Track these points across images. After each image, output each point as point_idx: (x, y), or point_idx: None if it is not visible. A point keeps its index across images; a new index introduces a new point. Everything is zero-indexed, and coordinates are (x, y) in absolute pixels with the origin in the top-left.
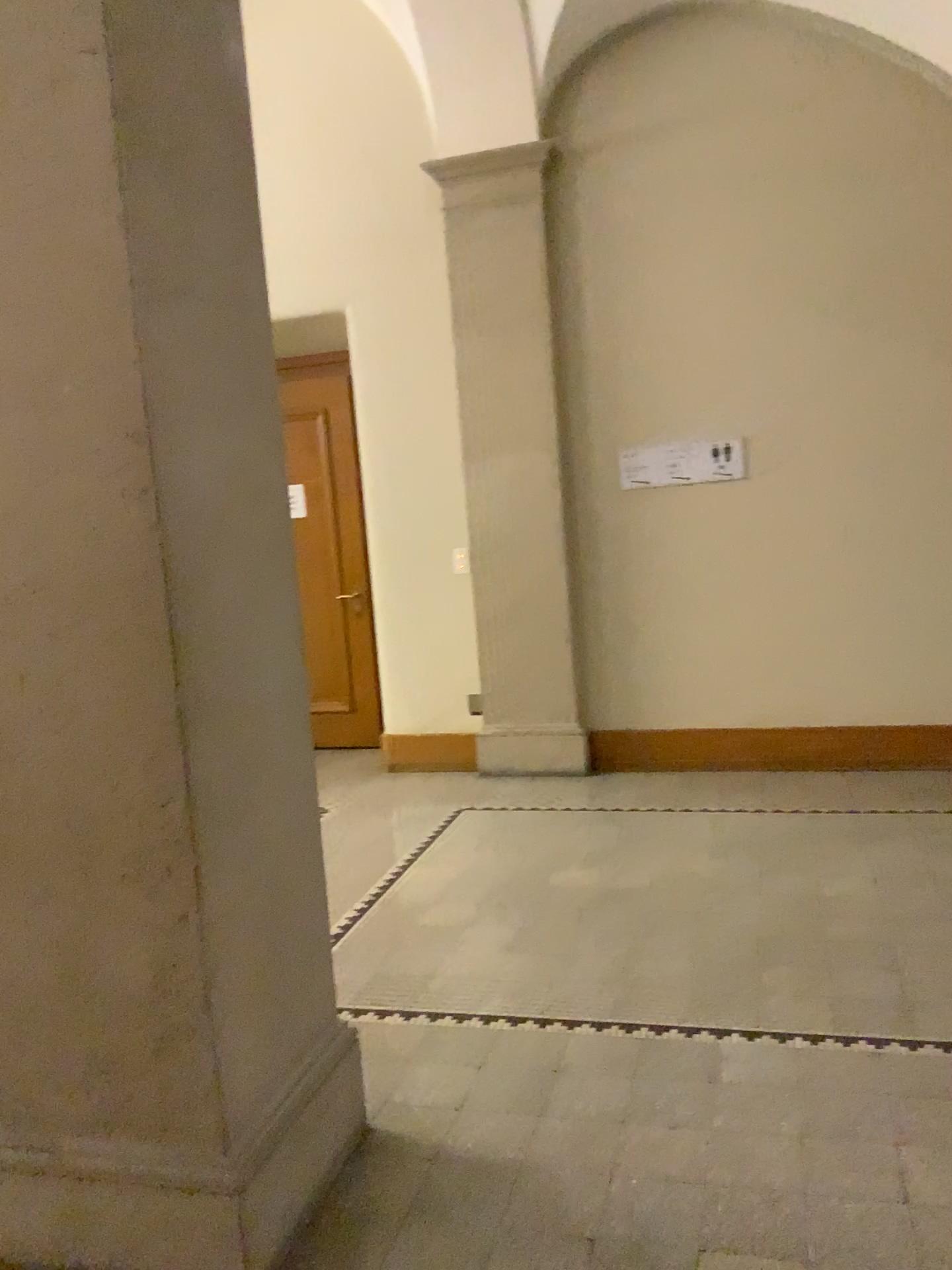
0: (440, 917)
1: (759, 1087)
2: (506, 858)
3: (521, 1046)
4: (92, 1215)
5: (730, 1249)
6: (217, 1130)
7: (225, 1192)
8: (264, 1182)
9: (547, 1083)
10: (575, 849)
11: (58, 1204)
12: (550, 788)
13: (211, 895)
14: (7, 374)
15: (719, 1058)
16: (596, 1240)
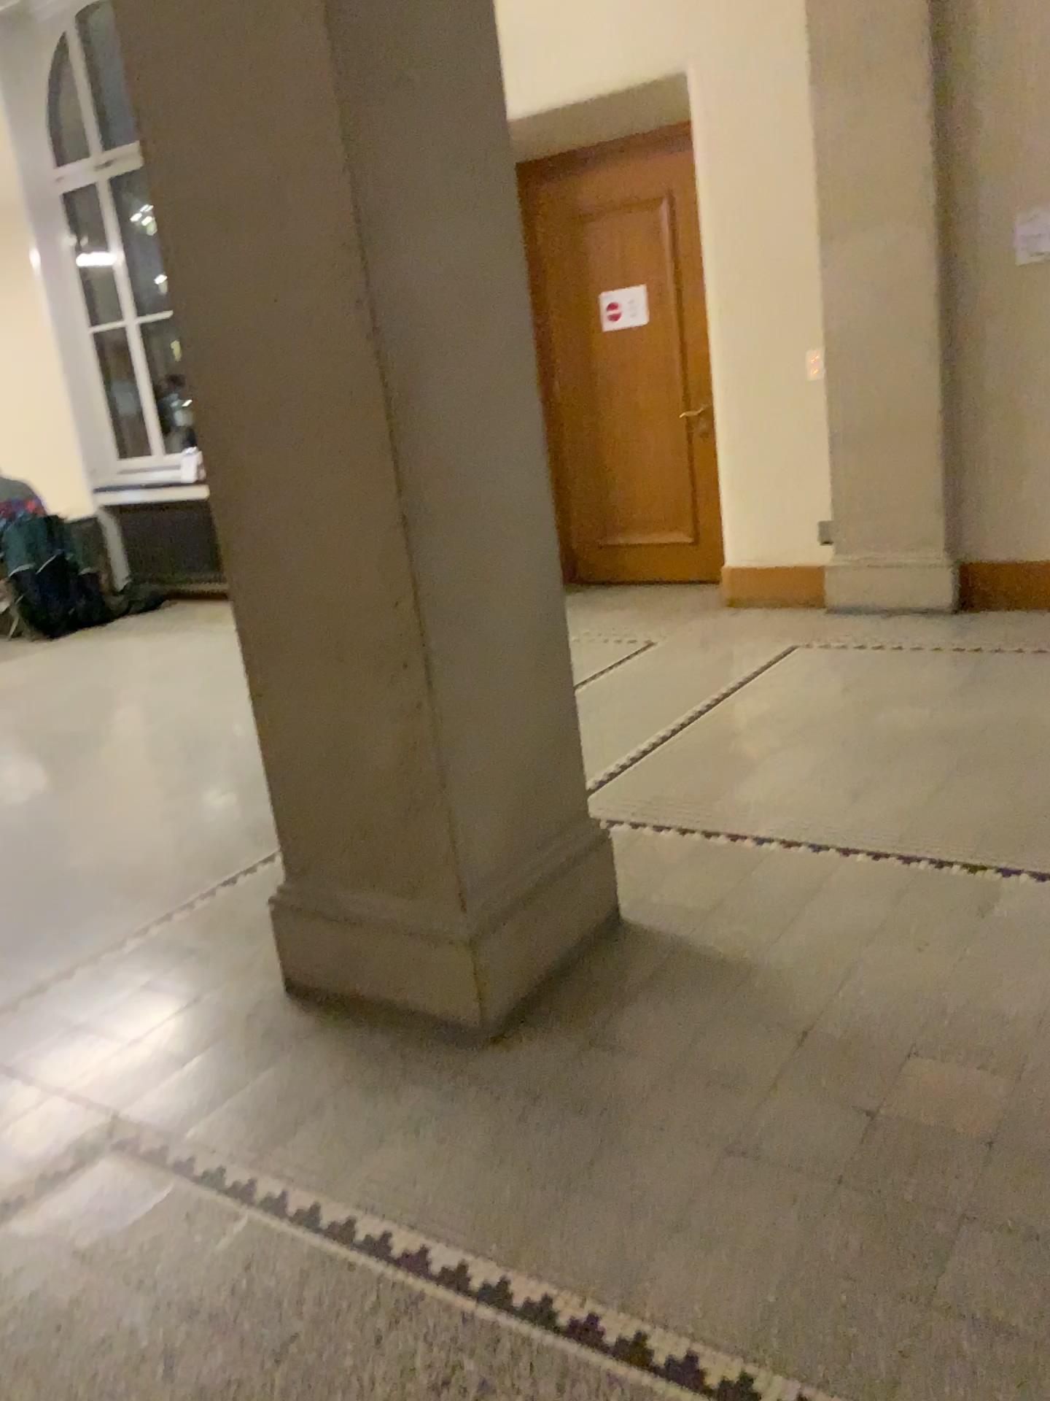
0: (738, 746)
1: (1025, 924)
2: (823, 693)
3: (785, 866)
4: (362, 955)
5: (939, 1056)
6: (457, 894)
7: (464, 946)
8: (499, 943)
9: (800, 899)
10: (903, 687)
11: (337, 944)
12: (895, 624)
13: (444, 688)
14: (243, 192)
15: (991, 894)
16: (807, 1032)
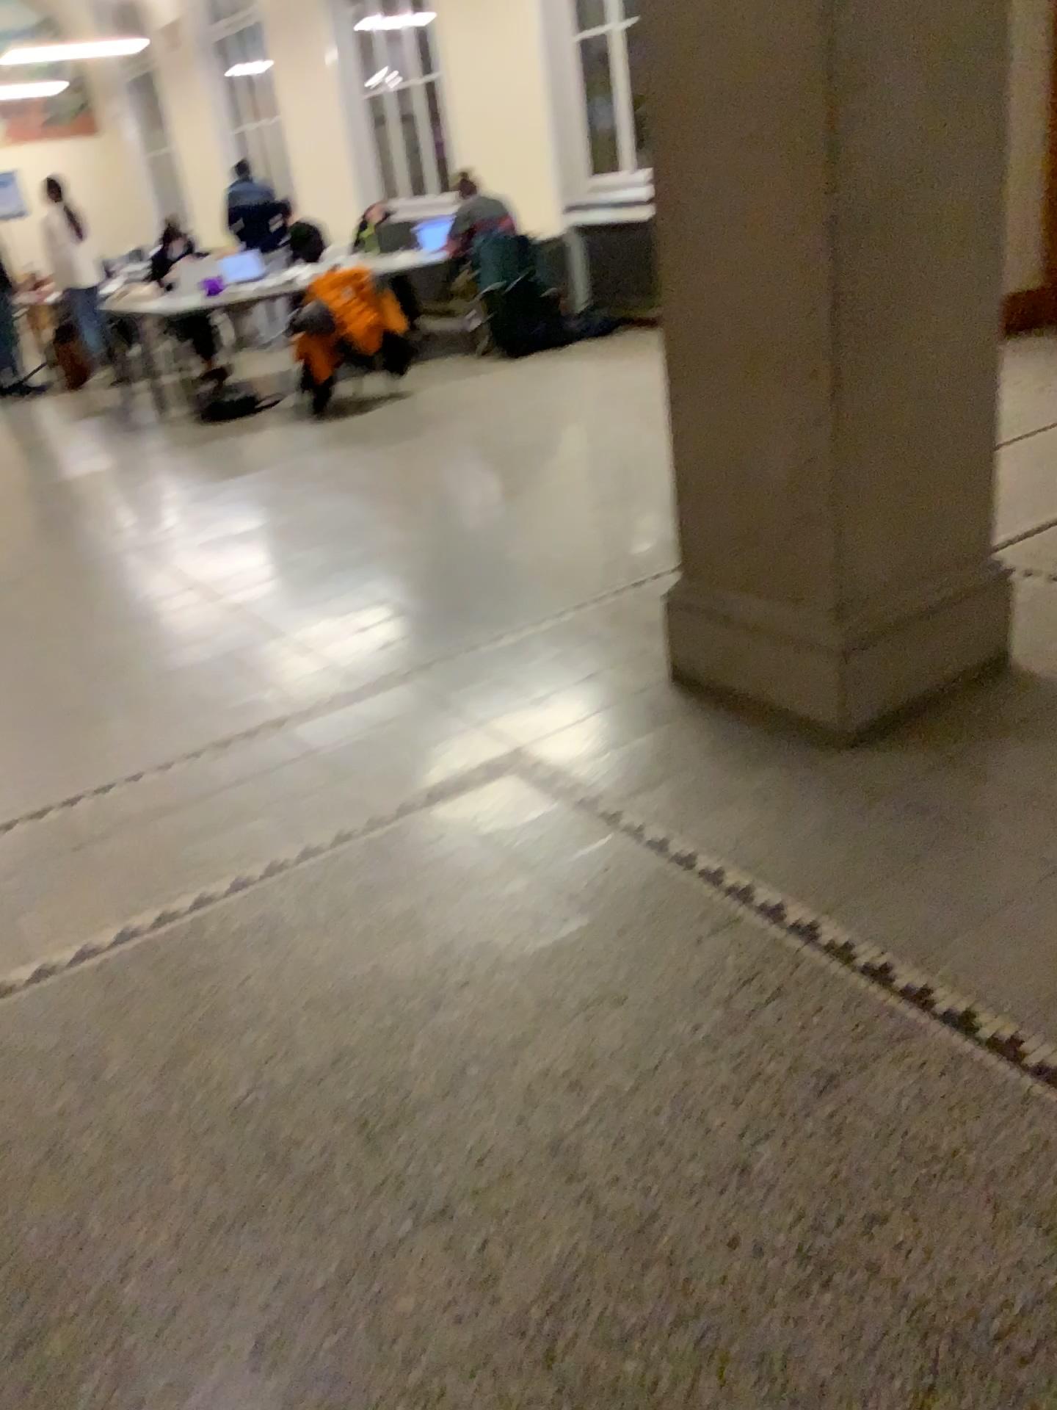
0: None
1: None
2: None
3: None
4: (740, 653)
5: None
6: (832, 604)
7: (832, 653)
8: (868, 657)
9: None
10: None
11: (719, 641)
12: None
13: (845, 402)
14: None
15: None
16: None
